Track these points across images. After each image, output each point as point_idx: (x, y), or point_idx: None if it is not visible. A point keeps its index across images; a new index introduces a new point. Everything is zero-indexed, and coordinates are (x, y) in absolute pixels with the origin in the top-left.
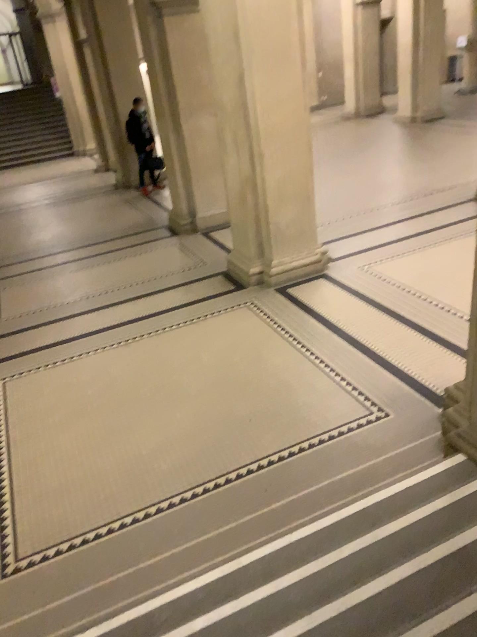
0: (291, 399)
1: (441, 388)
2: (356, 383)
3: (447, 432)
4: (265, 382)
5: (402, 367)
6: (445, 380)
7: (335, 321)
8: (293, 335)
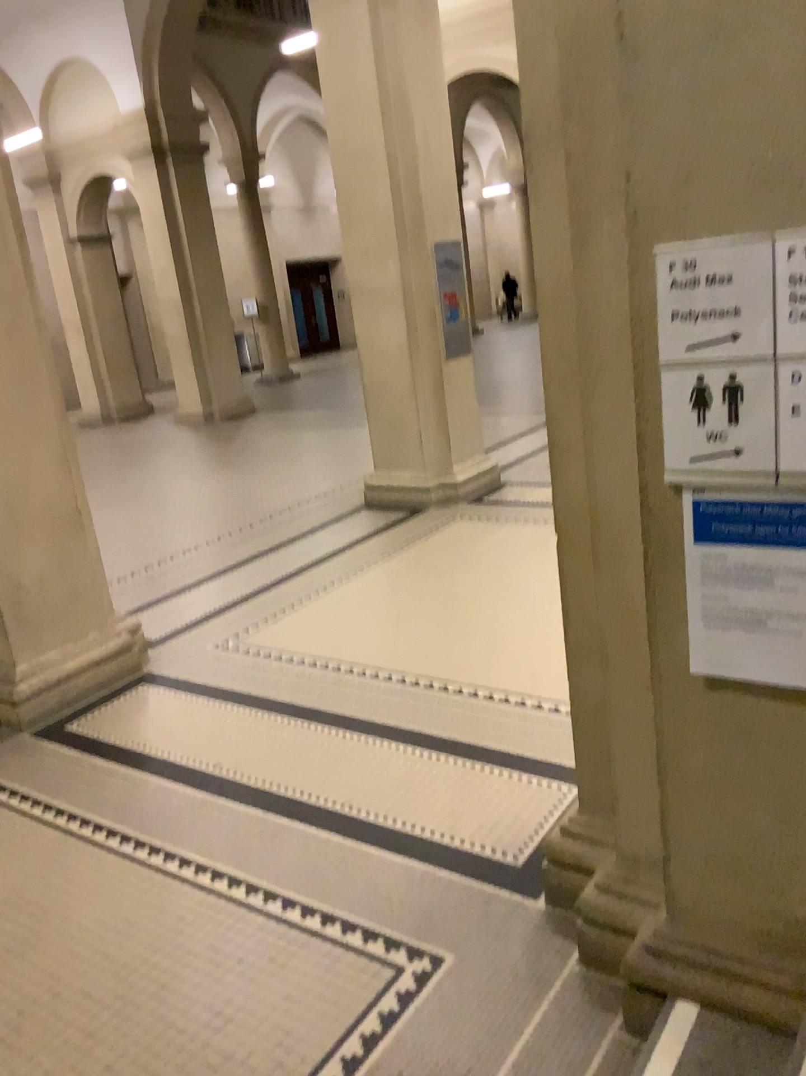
0: (165, 1014)
1: (510, 850)
2: (321, 905)
3: (602, 953)
4: (71, 990)
5: (406, 829)
6: (504, 828)
7: (210, 768)
8: (115, 831)
